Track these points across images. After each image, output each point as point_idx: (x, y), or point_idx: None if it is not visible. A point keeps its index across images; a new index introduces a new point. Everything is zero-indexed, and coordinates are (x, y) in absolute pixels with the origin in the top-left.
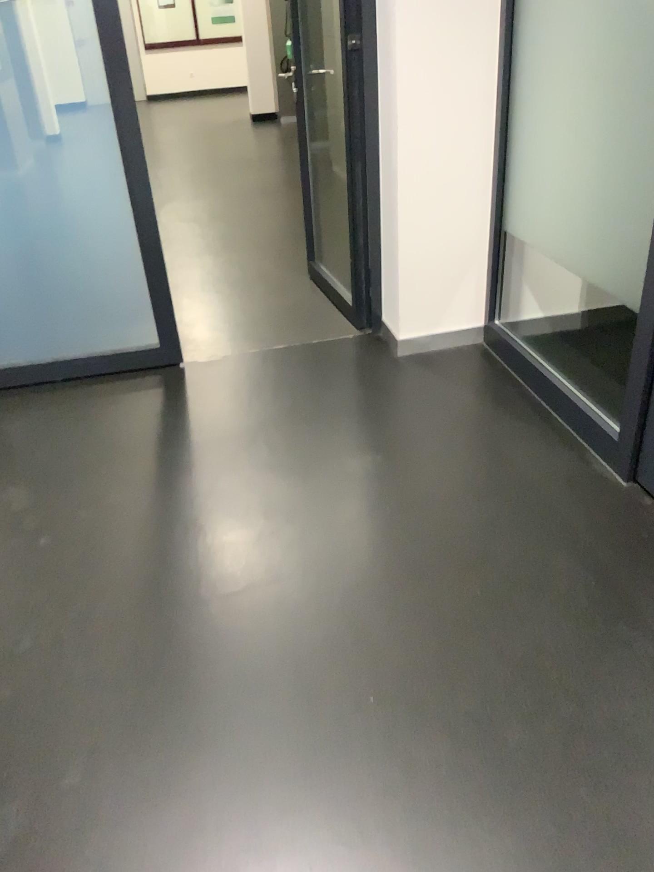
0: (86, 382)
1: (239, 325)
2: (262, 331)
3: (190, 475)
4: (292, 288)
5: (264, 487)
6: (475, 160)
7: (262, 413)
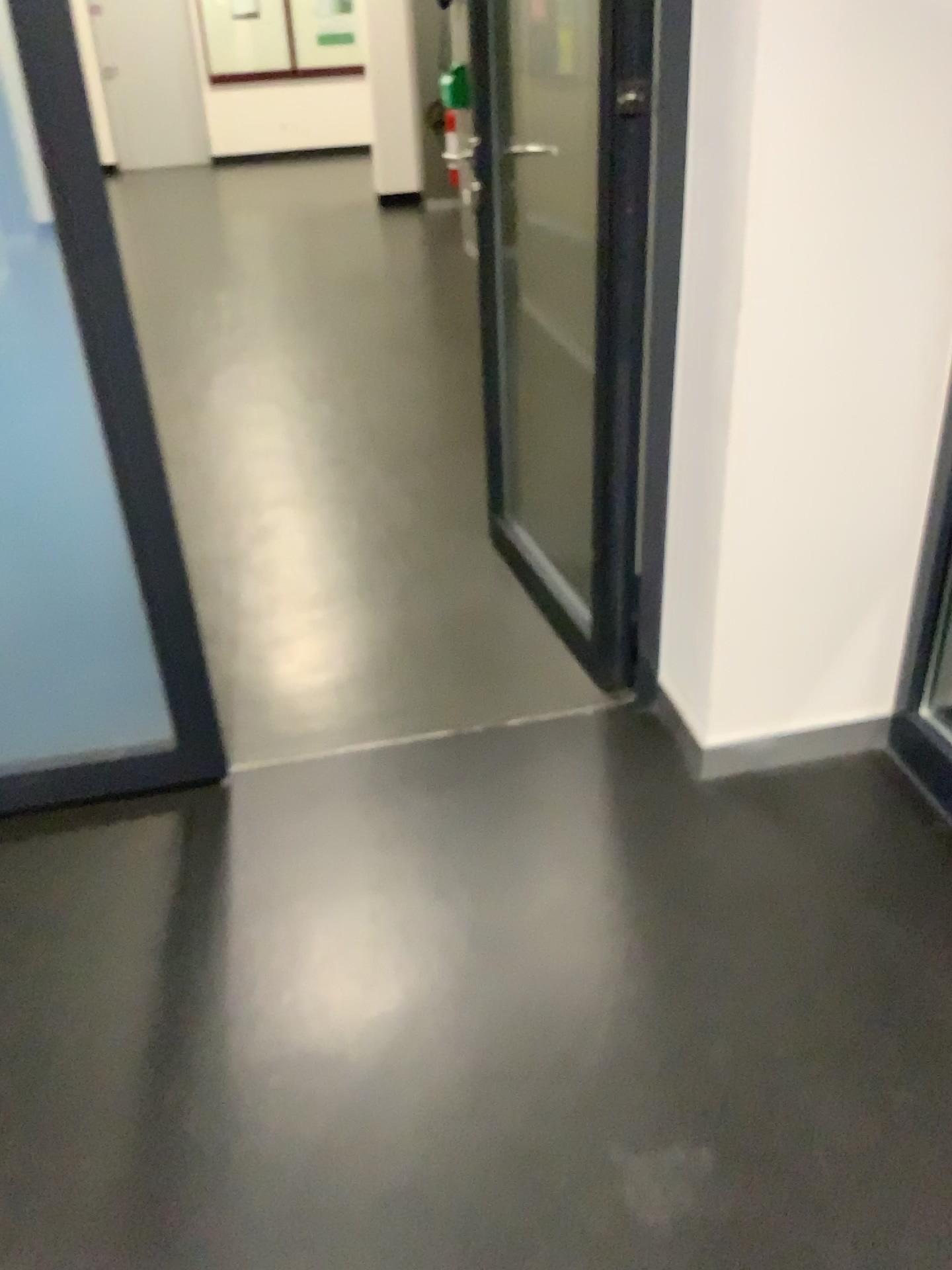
0: (13, 826)
1: (352, 666)
2: (398, 688)
3: (222, 1195)
4: (457, 568)
5: (412, 1264)
6: (904, 375)
7: (403, 958)
